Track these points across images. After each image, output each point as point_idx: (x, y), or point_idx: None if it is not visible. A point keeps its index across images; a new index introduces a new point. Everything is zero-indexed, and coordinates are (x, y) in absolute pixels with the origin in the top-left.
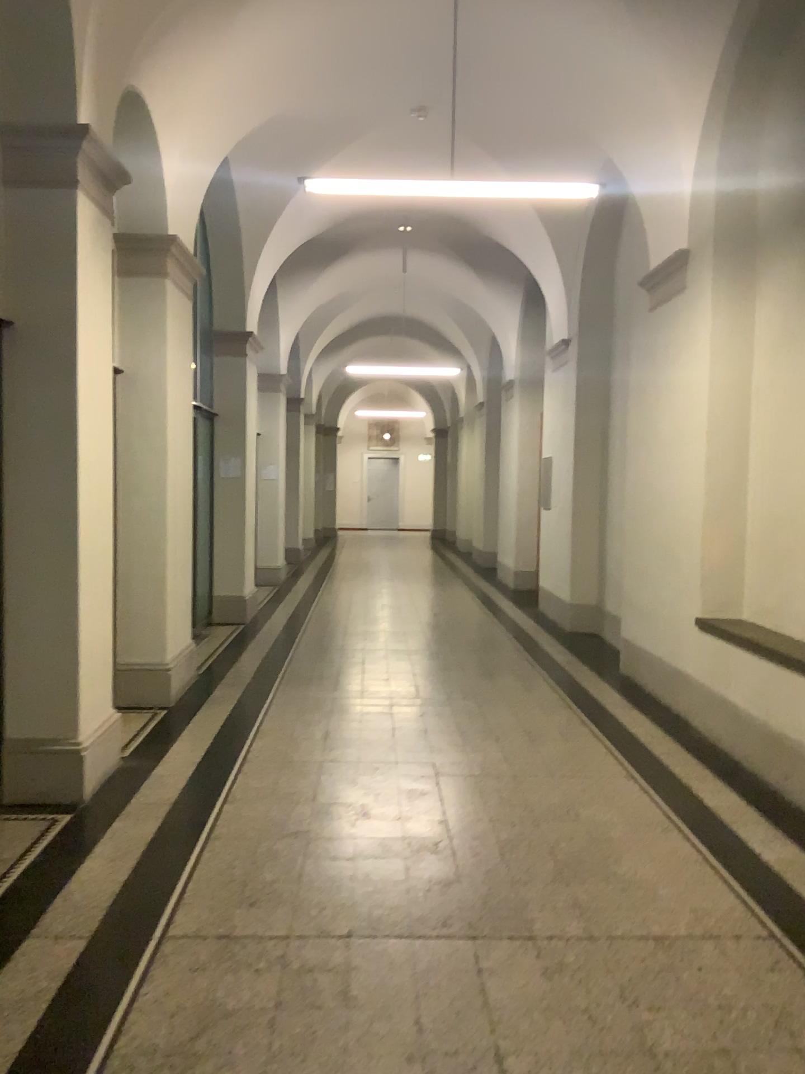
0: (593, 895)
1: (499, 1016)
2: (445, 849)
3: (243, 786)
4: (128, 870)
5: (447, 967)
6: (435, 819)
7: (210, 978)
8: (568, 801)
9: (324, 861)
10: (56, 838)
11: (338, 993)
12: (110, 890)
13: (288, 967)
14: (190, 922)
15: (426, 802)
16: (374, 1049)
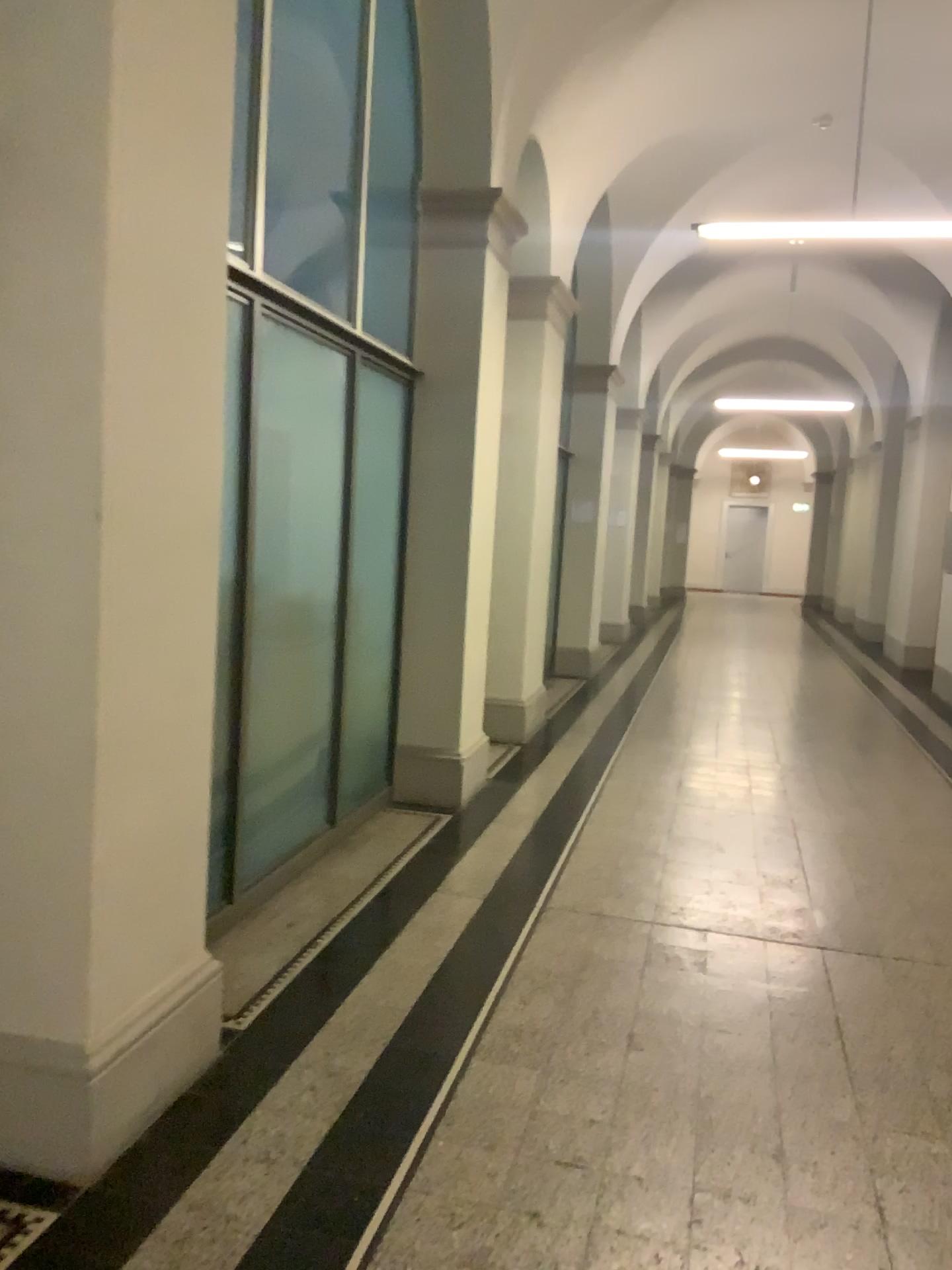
0: (944, 933)
1: (840, 997)
2: (799, 882)
3: (603, 812)
4: (508, 860)
5: (795, 961)
6: (791, 859)
7: (589, 937)
8: (933, 862)
9: (682, 875)
10: (443, 831)
11: (697, 962)
12: (497, 871)
13: (654, 941)
14: (567, 900)
15: (782, 845)
16: (728, 999)
